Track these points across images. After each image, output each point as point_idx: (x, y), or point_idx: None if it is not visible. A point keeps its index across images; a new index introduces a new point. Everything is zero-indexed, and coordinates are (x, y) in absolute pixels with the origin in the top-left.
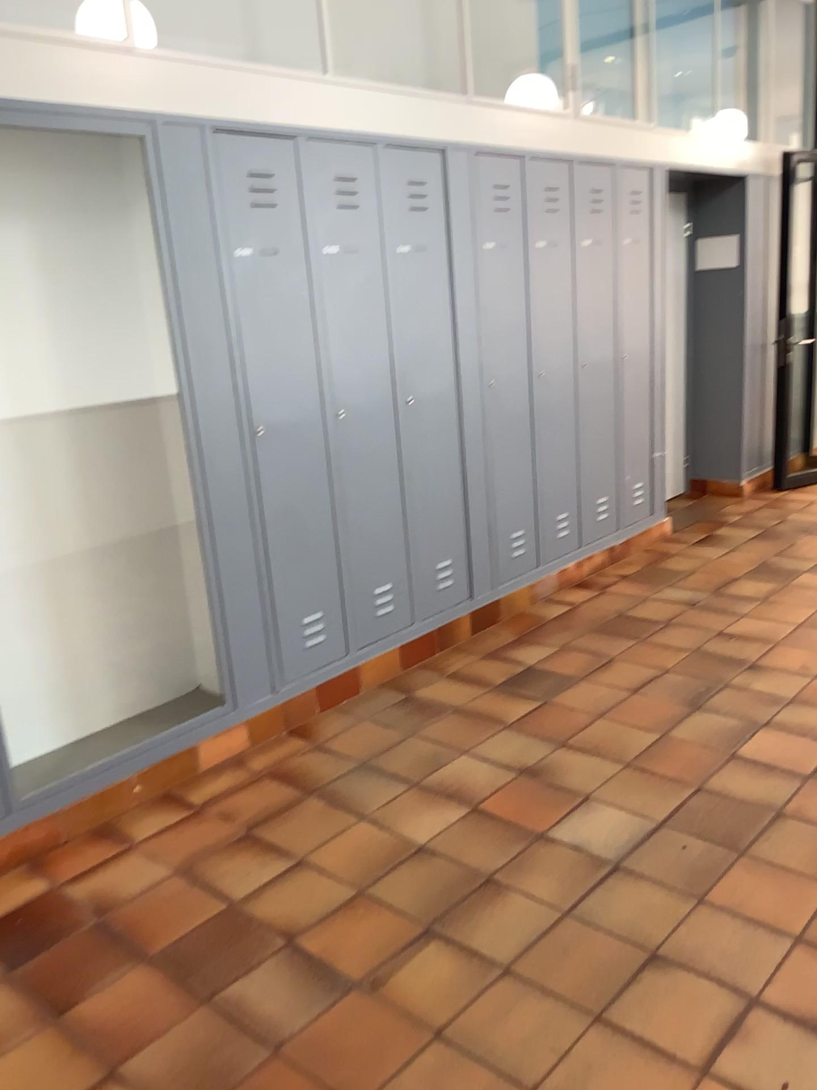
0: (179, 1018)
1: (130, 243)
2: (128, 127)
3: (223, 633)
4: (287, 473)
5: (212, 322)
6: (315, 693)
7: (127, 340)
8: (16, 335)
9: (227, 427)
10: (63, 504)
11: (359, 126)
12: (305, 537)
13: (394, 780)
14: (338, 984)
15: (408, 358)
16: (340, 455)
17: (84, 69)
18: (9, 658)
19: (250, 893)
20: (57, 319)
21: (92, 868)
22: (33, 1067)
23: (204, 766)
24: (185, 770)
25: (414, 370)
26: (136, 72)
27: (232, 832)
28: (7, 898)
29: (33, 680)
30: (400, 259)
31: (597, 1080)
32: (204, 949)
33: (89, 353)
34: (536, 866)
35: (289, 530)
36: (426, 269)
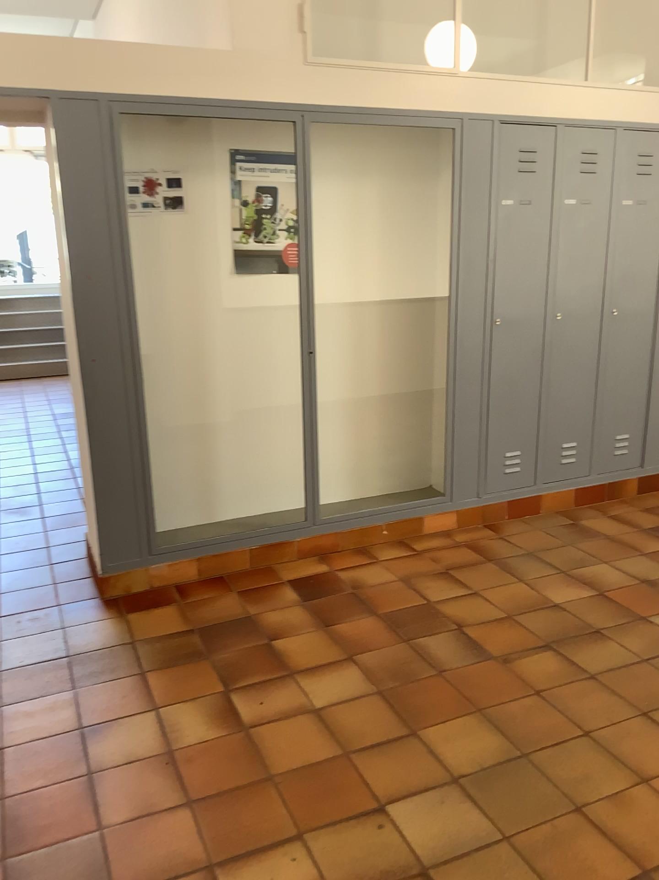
0: (389, 645)
1: (433, 194)
2: (444, 123)
3: (451, 450)
4: (512, 353)
5: (477, 248)
6: (507, 505)
7: (422, 256)
8: (358, 248)
9: (476, 317)
10: (368, 354)
11: (602, 116)
12: (517, 398)
13: (549, 566)
14: (483, 655)
15: (616, 282)
16: (551, 345)
17: (423, 88)
18: (323, 441)
19: (441, 602)
20: (382, 240)
21: (352, 568)
22: (311, 646)
23: (426, 532)
24: (414, 531)
25: (619, 292)
26: (454, 89)
27: (436, 570)
28: (305, 571)
29: (334, 457)
30: (620, 211)
31: (631, 739)
32: (409, 620)
33: (398, 262)
34: (633, 632)
35: (507, 391)
36: (640, 219)
